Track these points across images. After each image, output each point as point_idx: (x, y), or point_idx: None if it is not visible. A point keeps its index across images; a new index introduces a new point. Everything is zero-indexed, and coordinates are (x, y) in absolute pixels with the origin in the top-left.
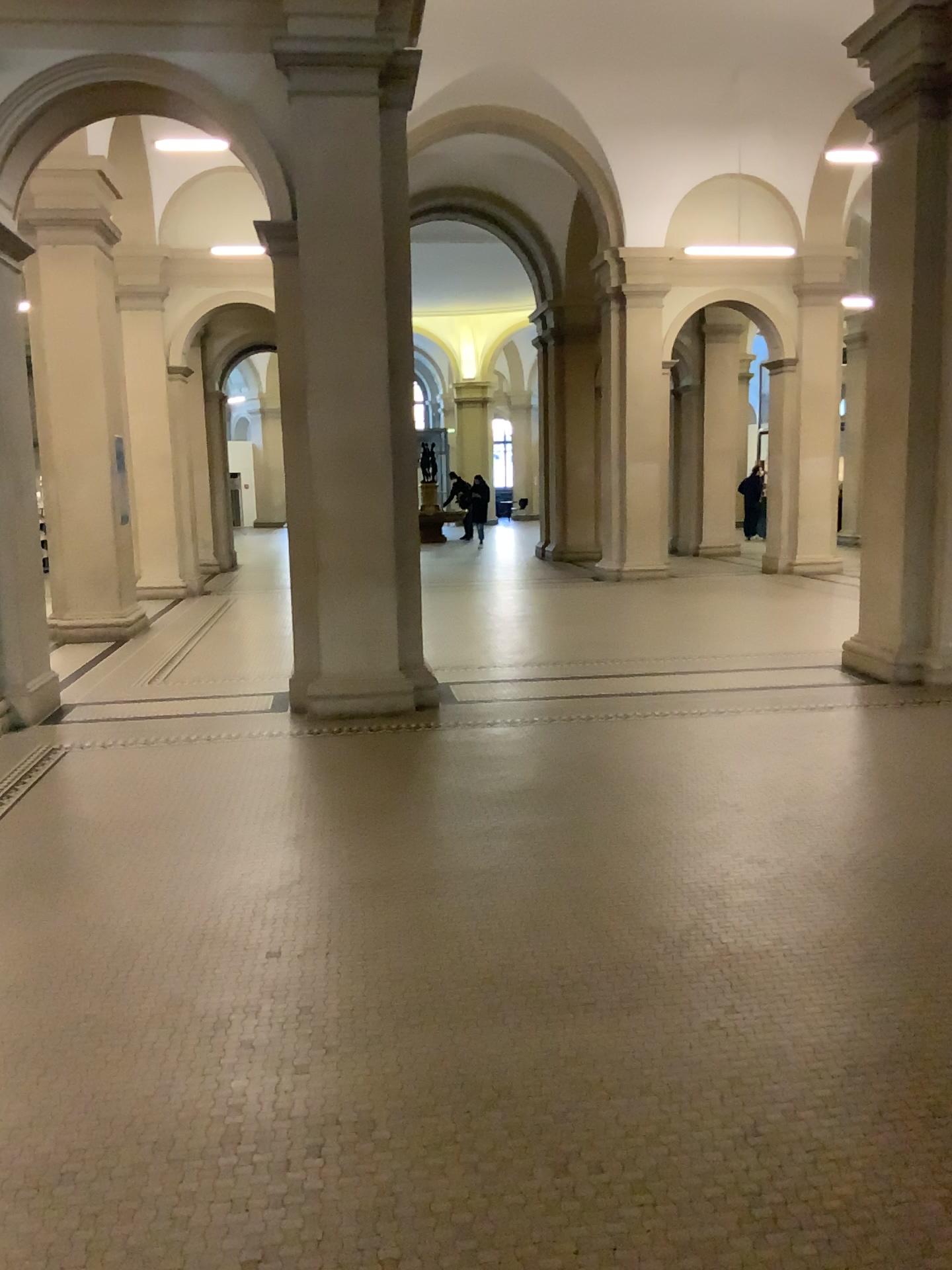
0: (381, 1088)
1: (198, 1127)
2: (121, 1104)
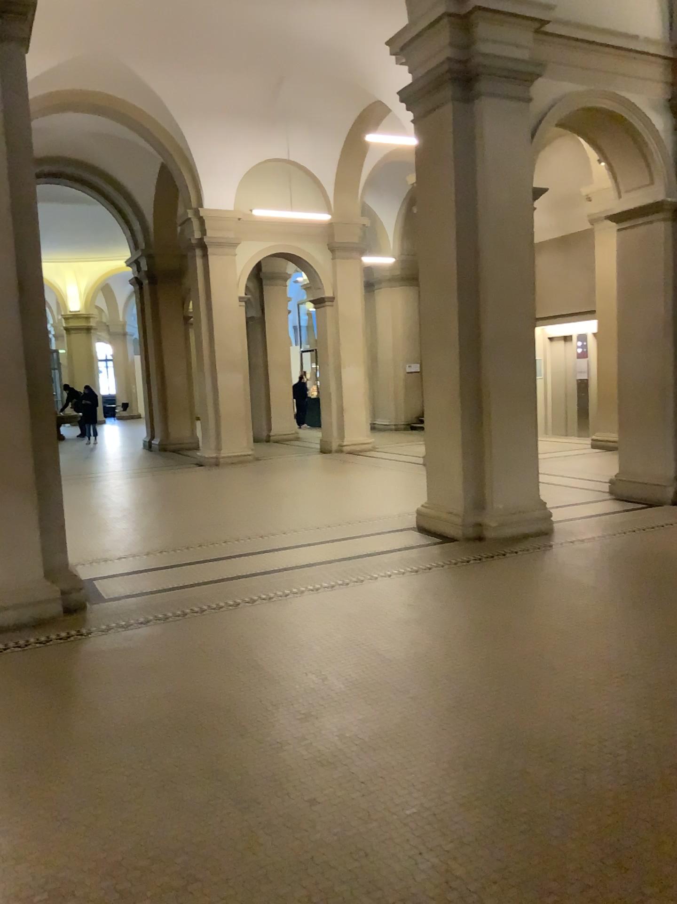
0: None
1: None
2: None
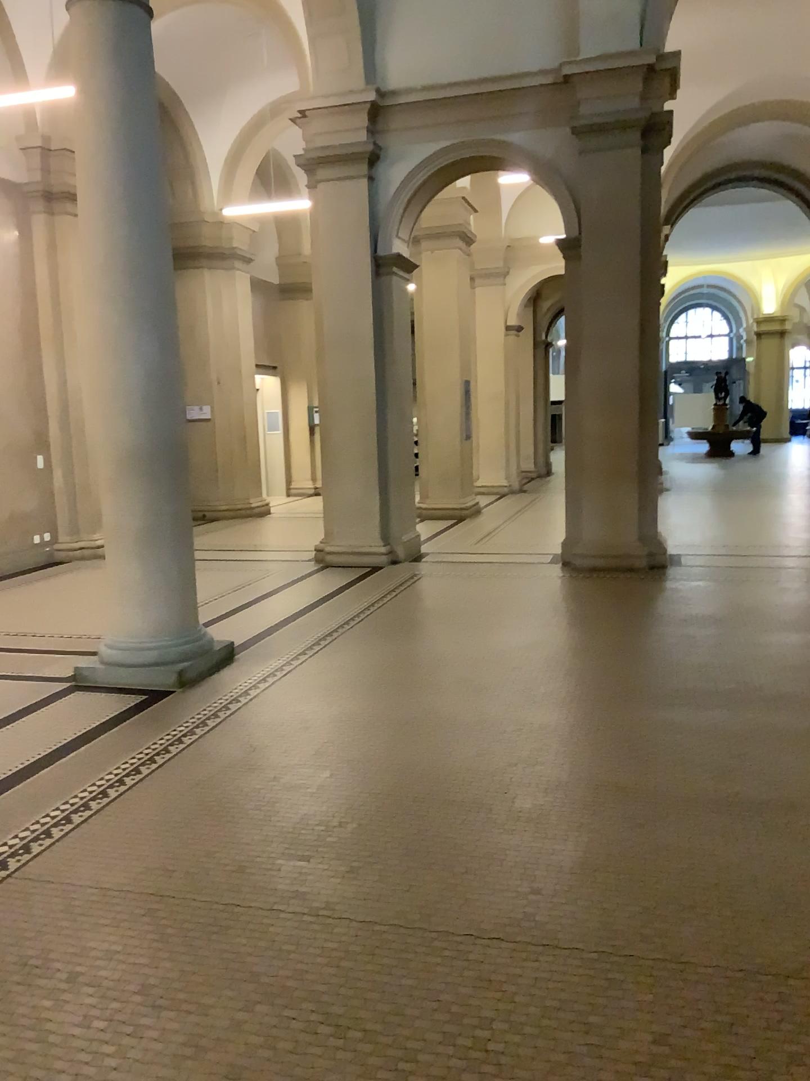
0: (557, 713)
1: (469, 713)
2: (436, 703)
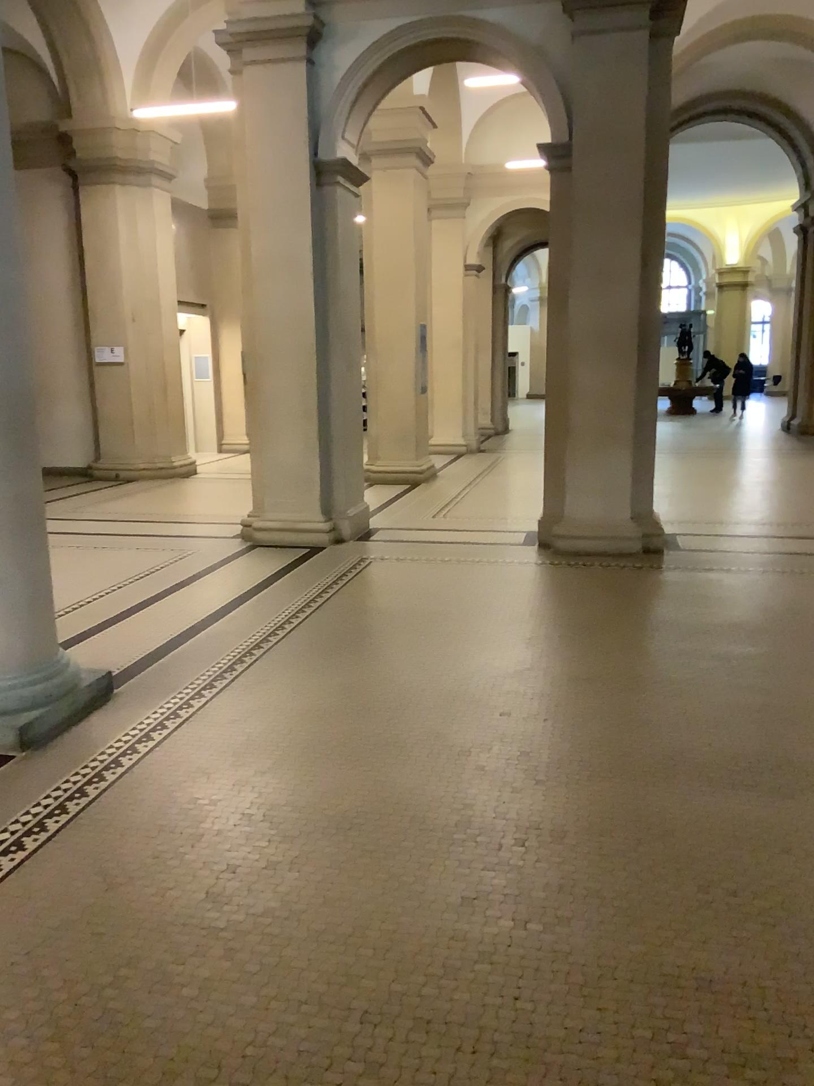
0: (574, 809)
1: (443, 810)
2: (394, 788)
